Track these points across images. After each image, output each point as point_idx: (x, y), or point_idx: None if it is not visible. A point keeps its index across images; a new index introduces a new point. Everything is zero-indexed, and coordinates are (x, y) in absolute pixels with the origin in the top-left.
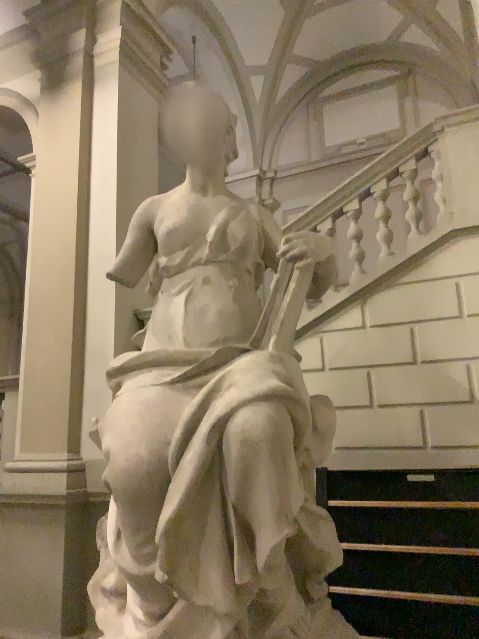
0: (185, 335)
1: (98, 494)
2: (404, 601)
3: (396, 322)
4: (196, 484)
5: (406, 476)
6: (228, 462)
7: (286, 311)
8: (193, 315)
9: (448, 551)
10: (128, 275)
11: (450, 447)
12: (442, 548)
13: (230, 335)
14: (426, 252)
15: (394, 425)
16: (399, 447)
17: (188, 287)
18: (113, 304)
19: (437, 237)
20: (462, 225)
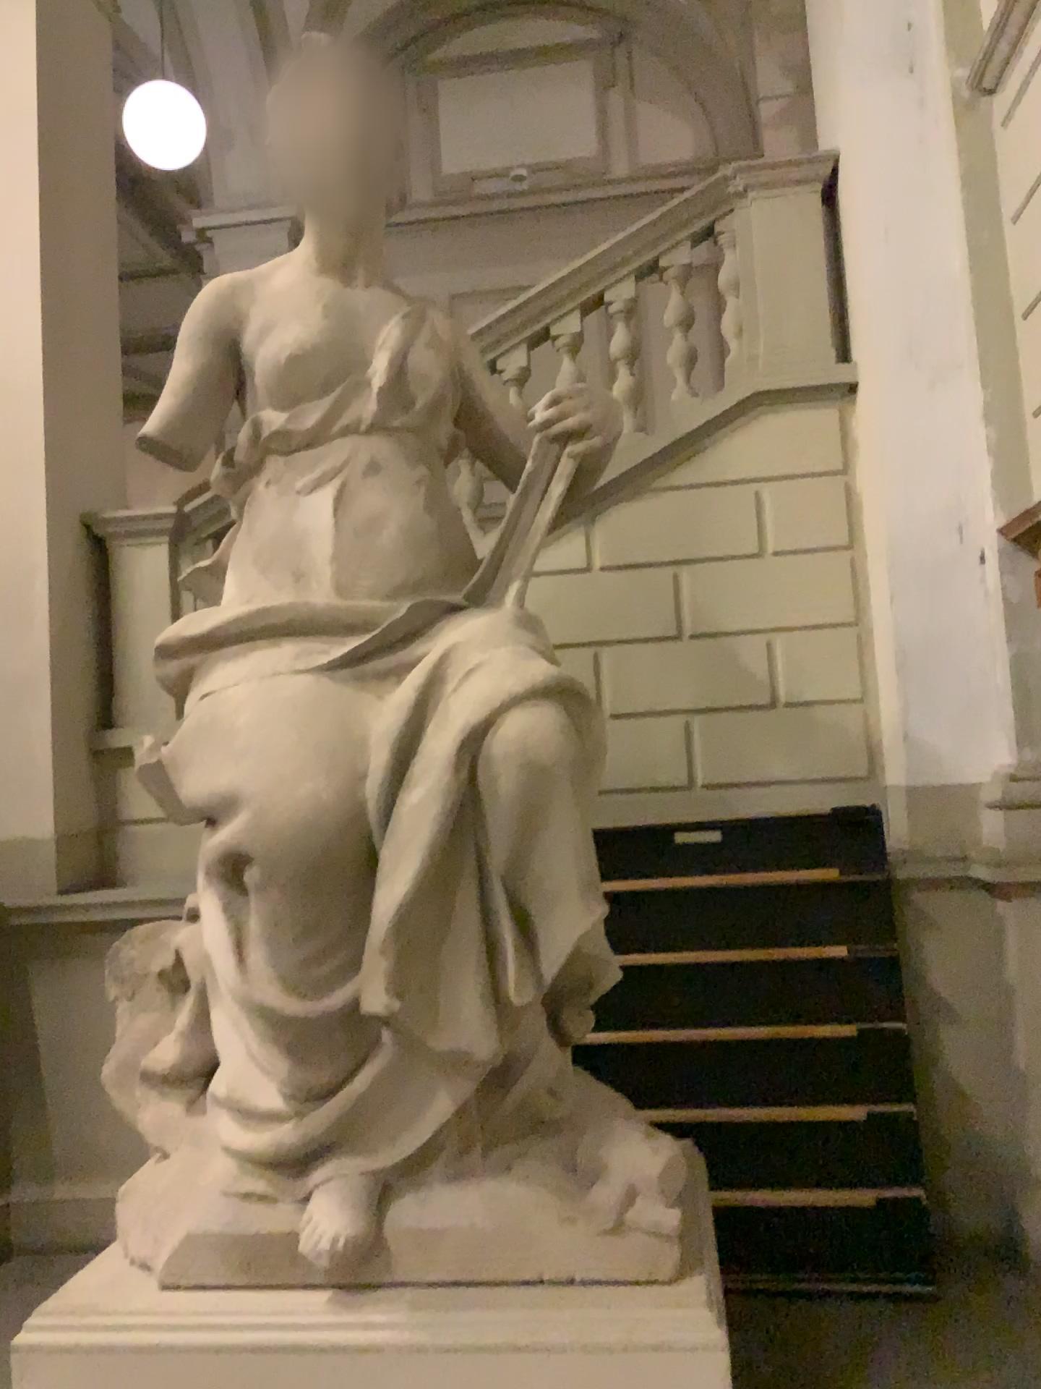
0: (340, 573)
1: (28, 911)
2: (677, 1041)
3: (650, 560)
4: (437, 845)
5: (676, 835)
6: (497, 803)
7: (540, 533)
8: (353, 535)
9: (747, 955)
10: (188, 444)
11: (736, 784)
12: (737, 951)
13: (422, 575)
14: (707, 430)
15: (640, 749)
16: (650, 787)
17: (338, 476)
18: (47, 498)
19: (730, 403)
20: (773, 384)
